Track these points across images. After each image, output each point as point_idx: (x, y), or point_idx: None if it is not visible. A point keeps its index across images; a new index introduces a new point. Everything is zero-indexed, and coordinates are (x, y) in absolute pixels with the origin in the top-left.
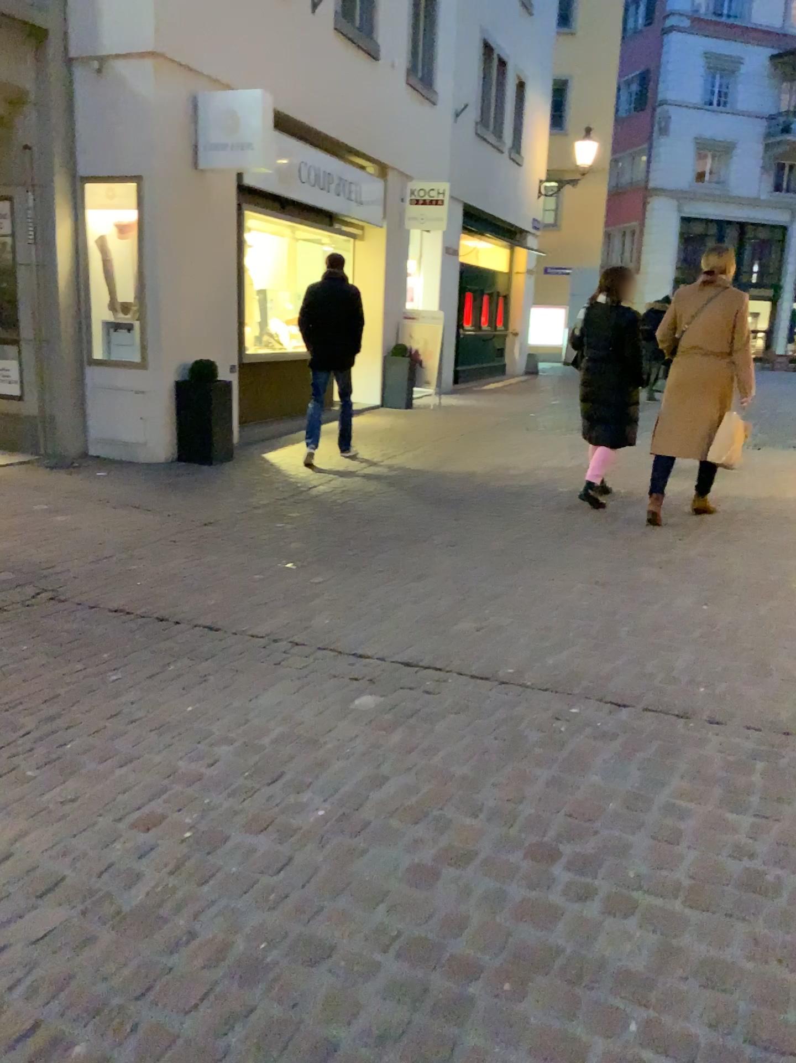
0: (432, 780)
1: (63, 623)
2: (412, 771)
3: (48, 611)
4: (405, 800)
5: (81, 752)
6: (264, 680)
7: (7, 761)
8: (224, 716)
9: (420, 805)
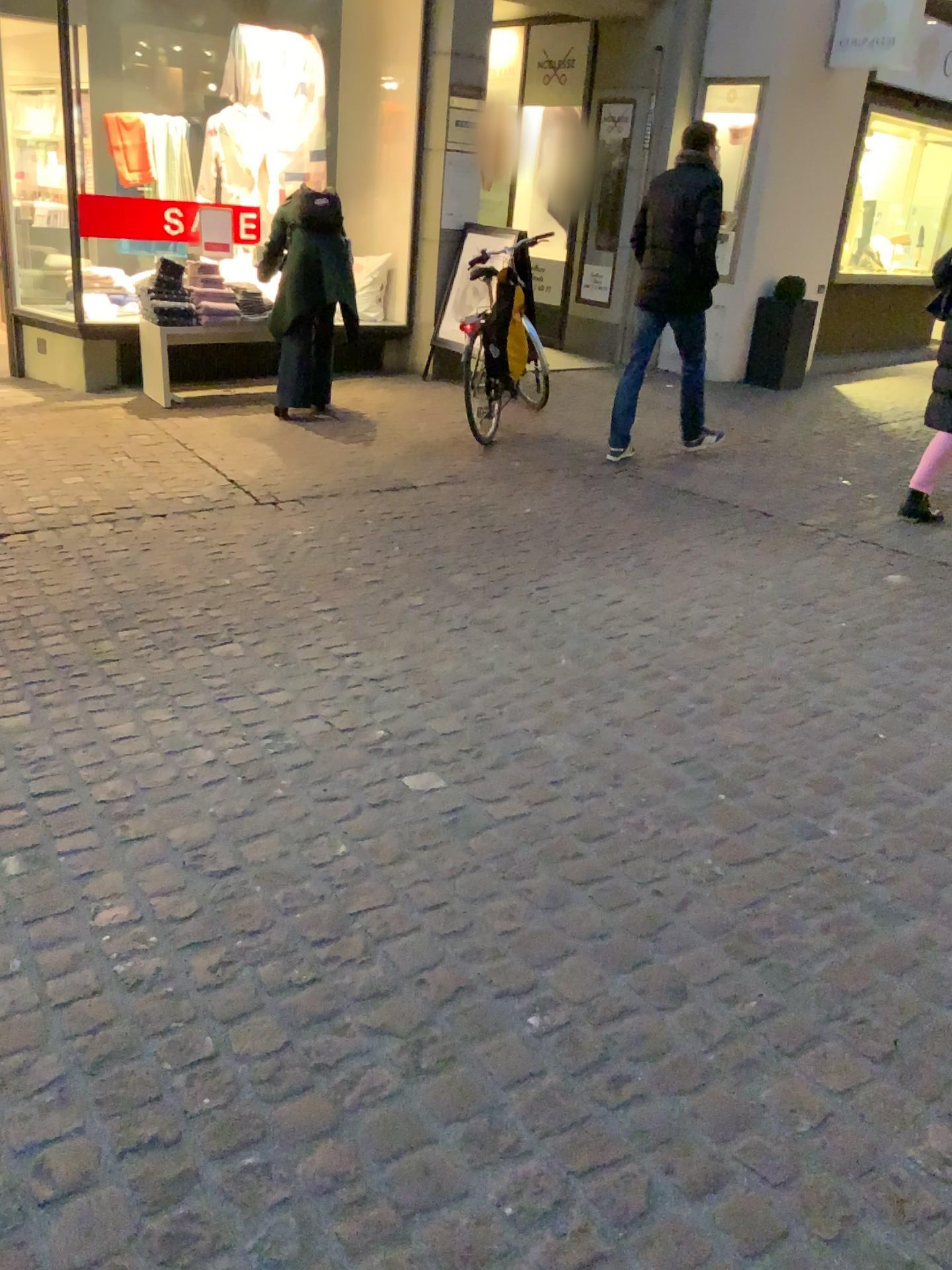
0: (938, 624)
1: (643, 489)
2: (923, 617)
3: (630, 480)
4: (912, 630)
5: (665, 561)
6: (810, 549)
7: (614, 556)
8: (774, 563)
9: (923, 633)
